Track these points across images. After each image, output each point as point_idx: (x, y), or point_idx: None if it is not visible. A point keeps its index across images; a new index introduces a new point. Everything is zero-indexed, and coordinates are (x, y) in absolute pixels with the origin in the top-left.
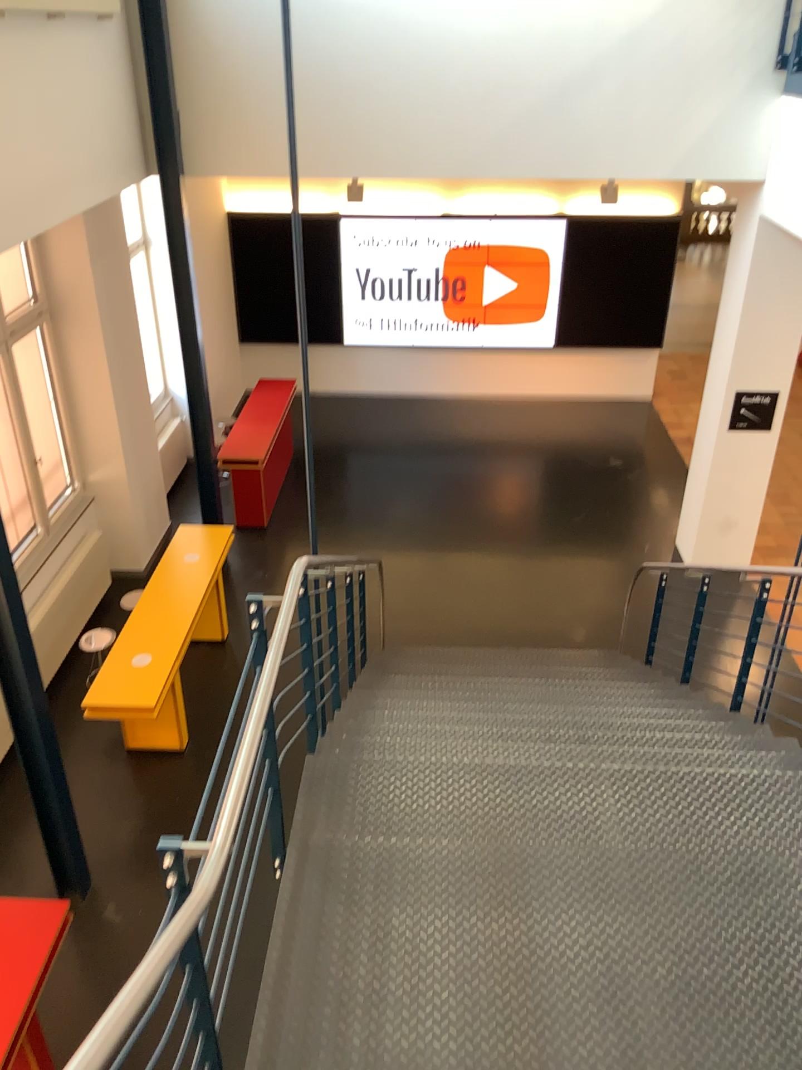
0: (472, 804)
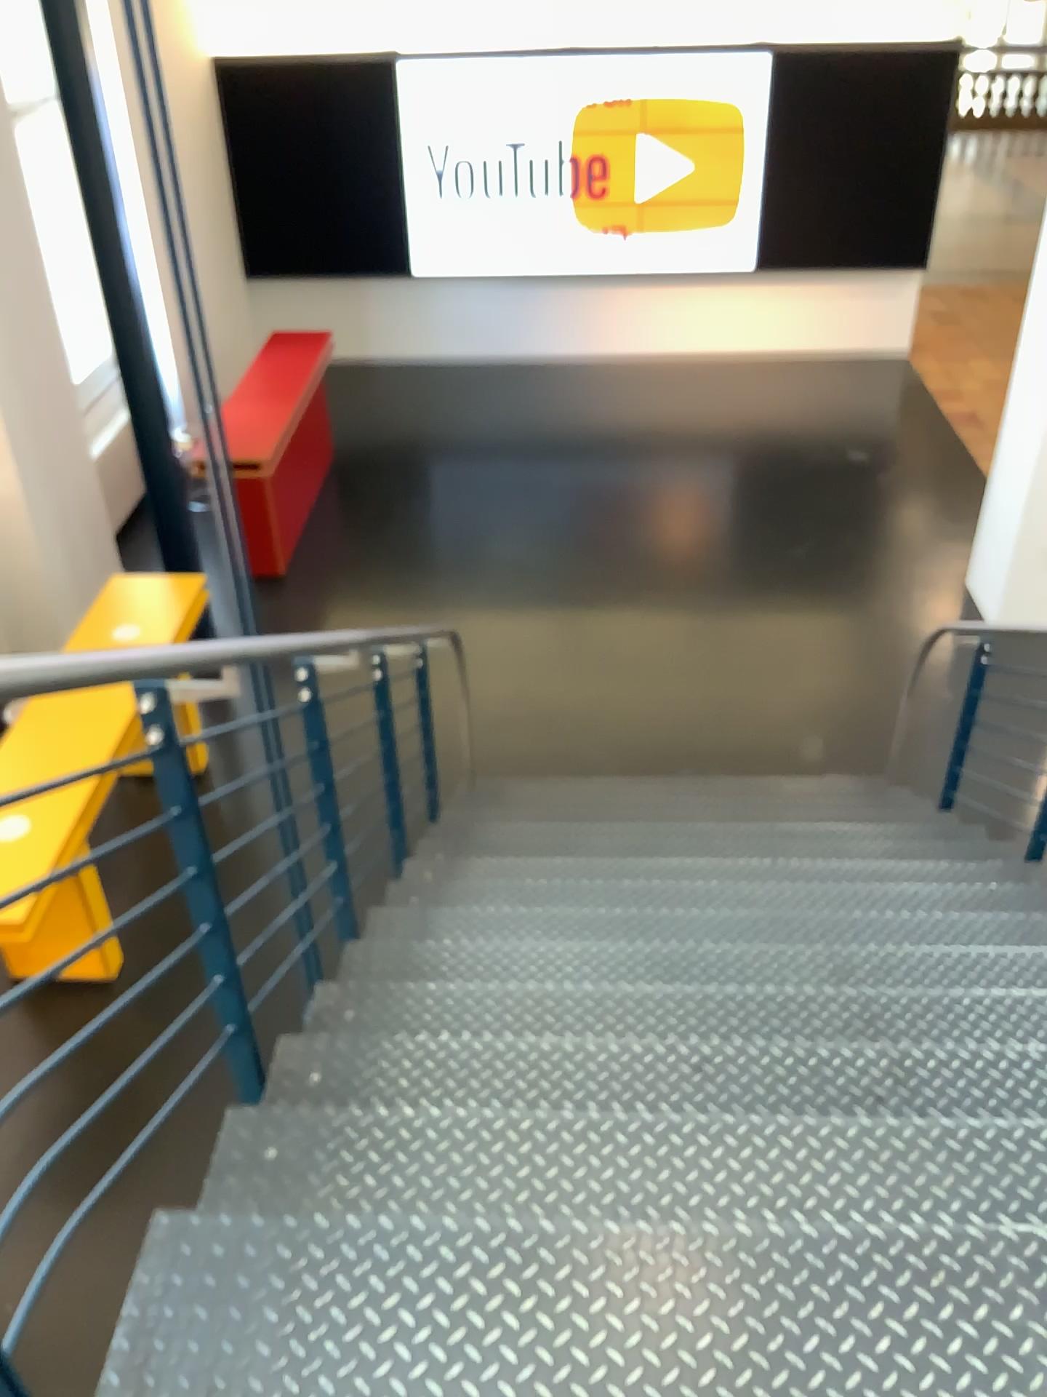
0: (611, 1387)
